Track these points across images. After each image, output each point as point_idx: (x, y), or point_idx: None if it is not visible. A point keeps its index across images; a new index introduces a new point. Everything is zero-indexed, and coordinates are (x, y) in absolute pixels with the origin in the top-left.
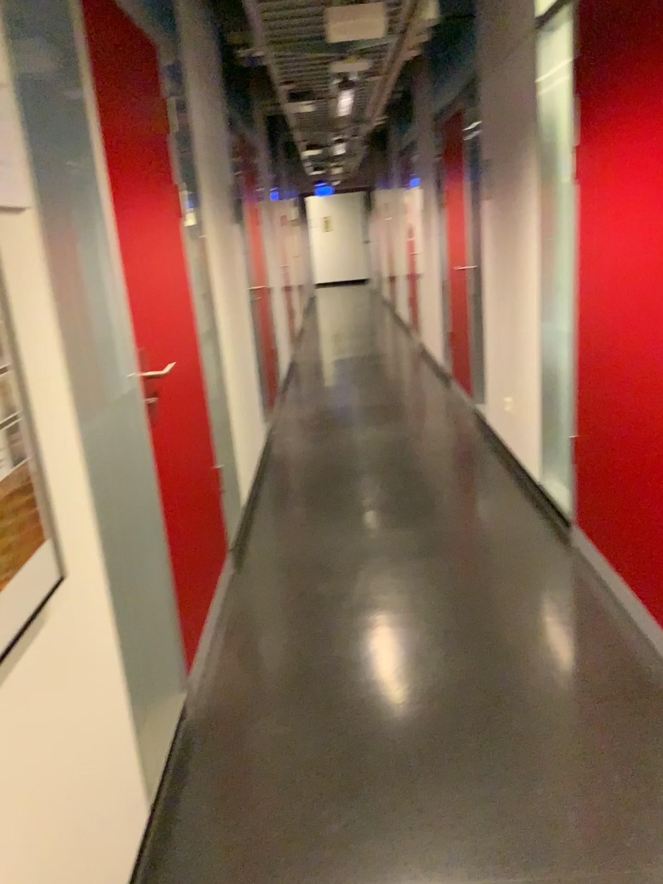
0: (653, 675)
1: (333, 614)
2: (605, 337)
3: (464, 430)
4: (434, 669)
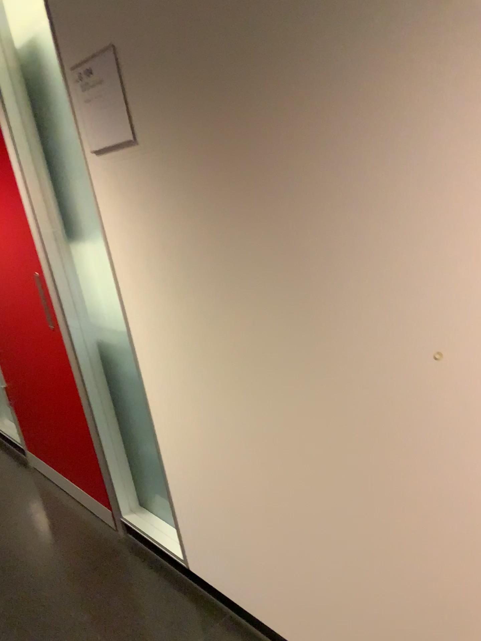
0: (106, 540)
1: None
2: (1, 307)
3: None
4: None
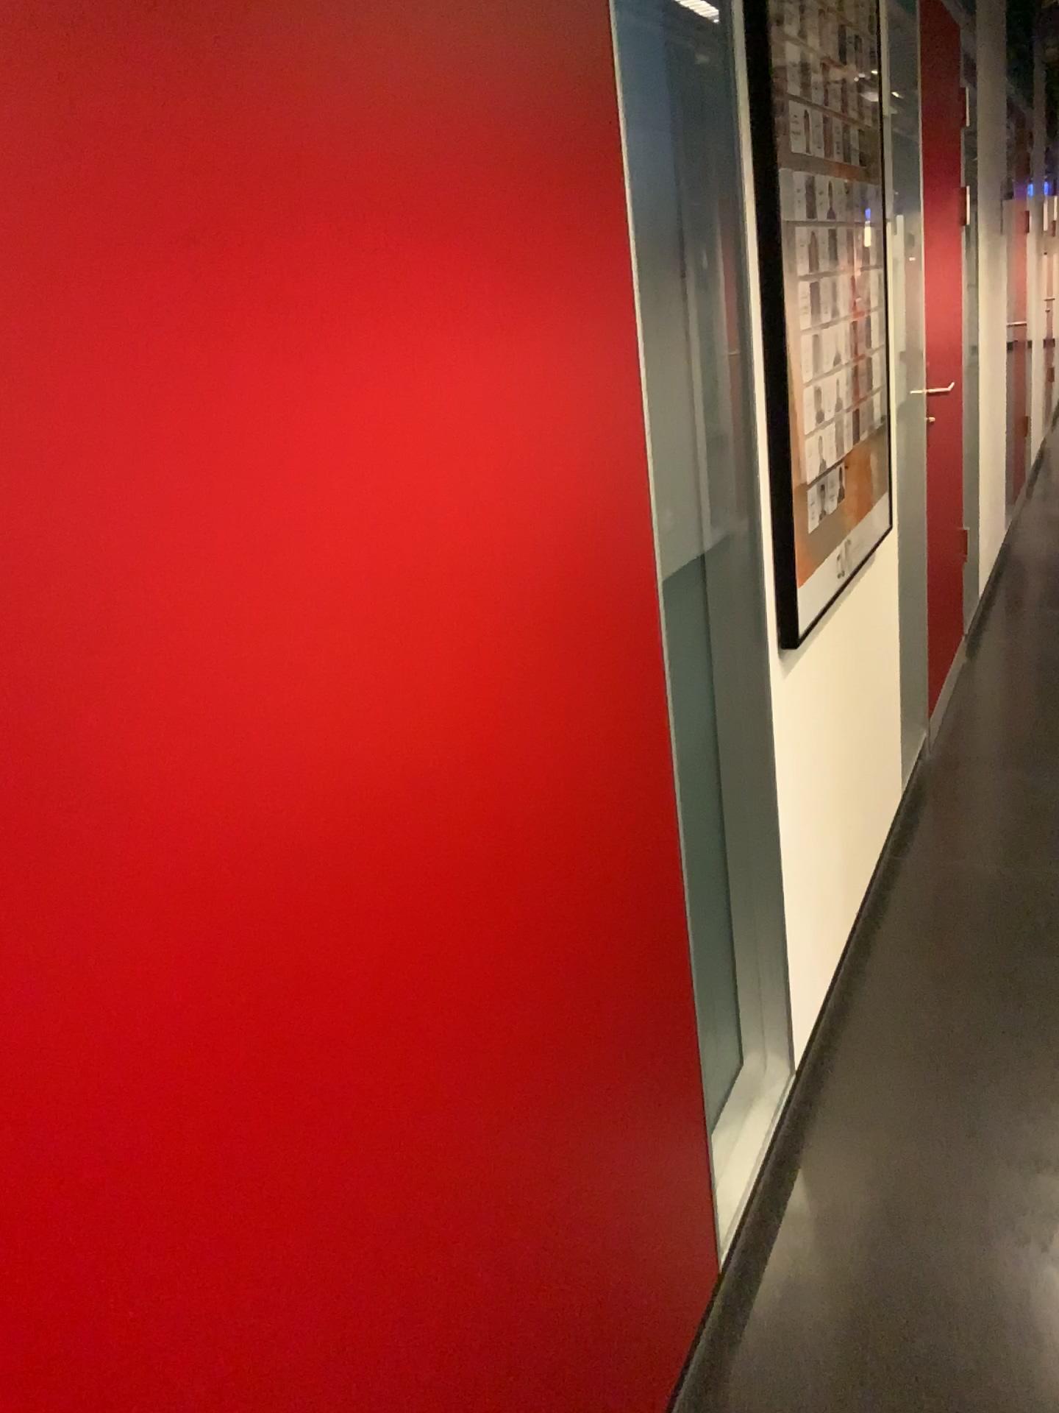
0: None
1: None
2: None
3: None
4: None
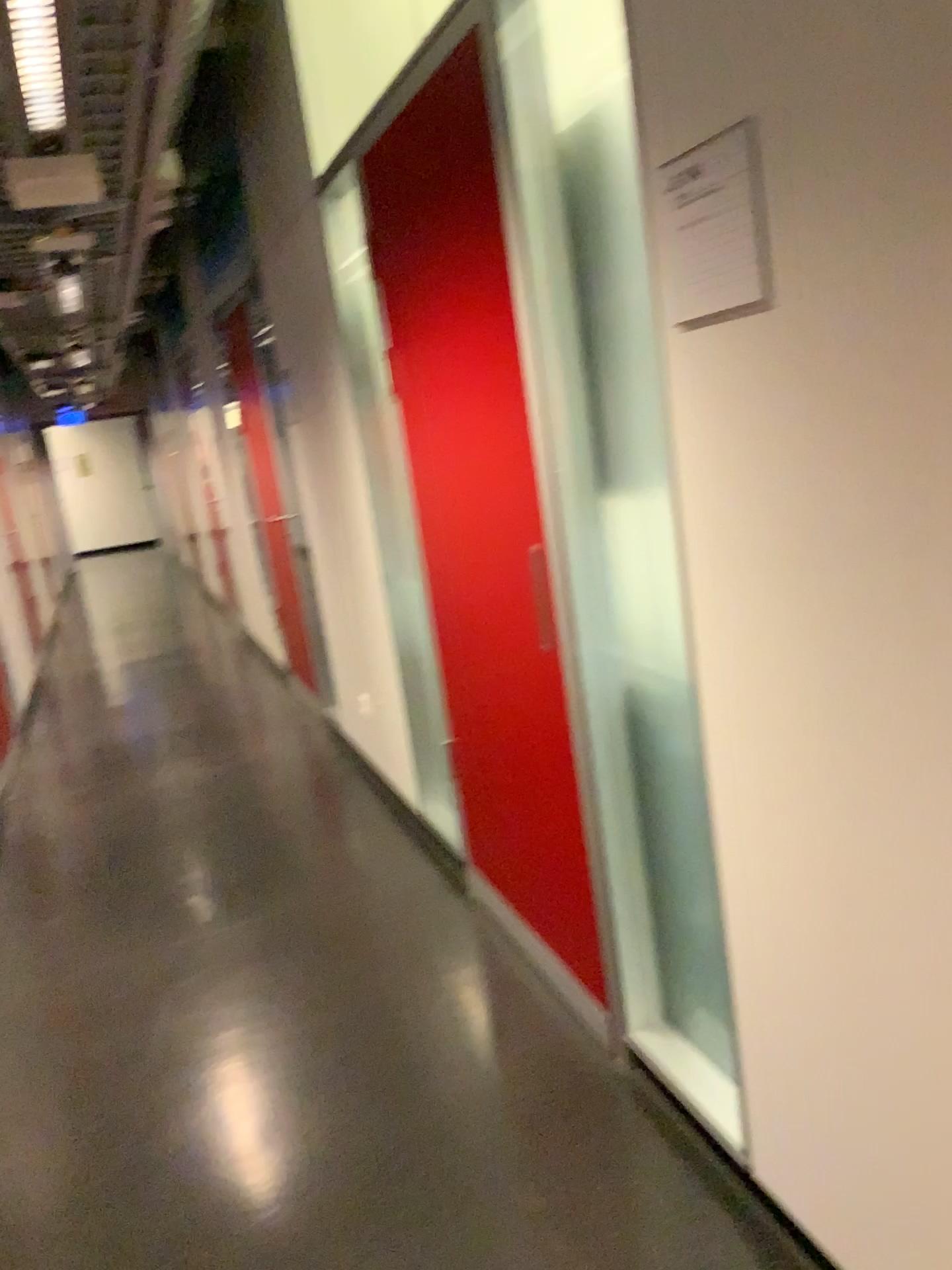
0: (591, 1069)
1: (116, 1090)
2: (463, 601)
3: (308, 751)
4: (283, 1144)
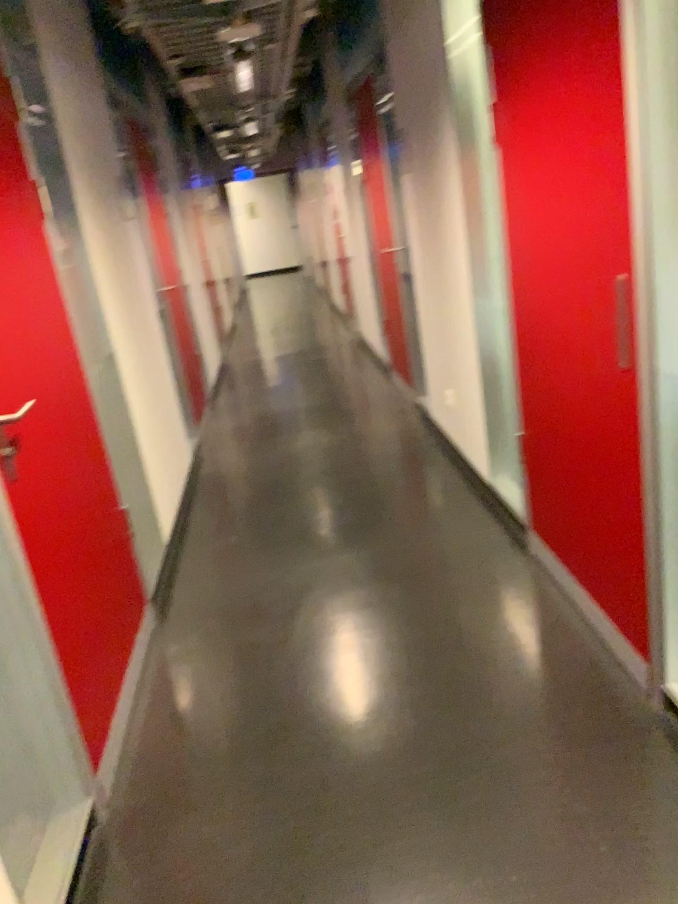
0: (630, 706)
1: (268, 667)
2: (545, 322)
3: (407, 427)
4: (384, 727)
